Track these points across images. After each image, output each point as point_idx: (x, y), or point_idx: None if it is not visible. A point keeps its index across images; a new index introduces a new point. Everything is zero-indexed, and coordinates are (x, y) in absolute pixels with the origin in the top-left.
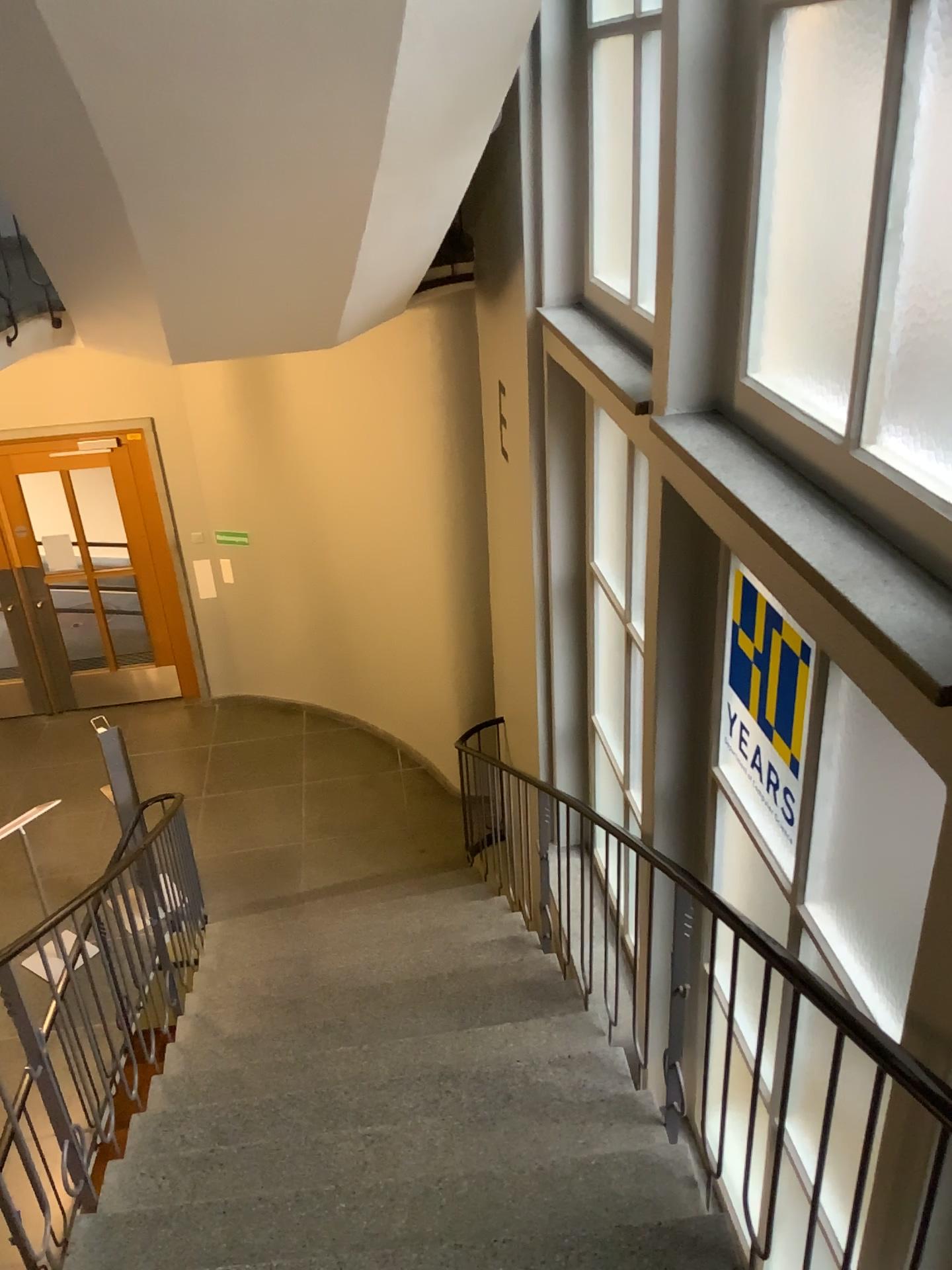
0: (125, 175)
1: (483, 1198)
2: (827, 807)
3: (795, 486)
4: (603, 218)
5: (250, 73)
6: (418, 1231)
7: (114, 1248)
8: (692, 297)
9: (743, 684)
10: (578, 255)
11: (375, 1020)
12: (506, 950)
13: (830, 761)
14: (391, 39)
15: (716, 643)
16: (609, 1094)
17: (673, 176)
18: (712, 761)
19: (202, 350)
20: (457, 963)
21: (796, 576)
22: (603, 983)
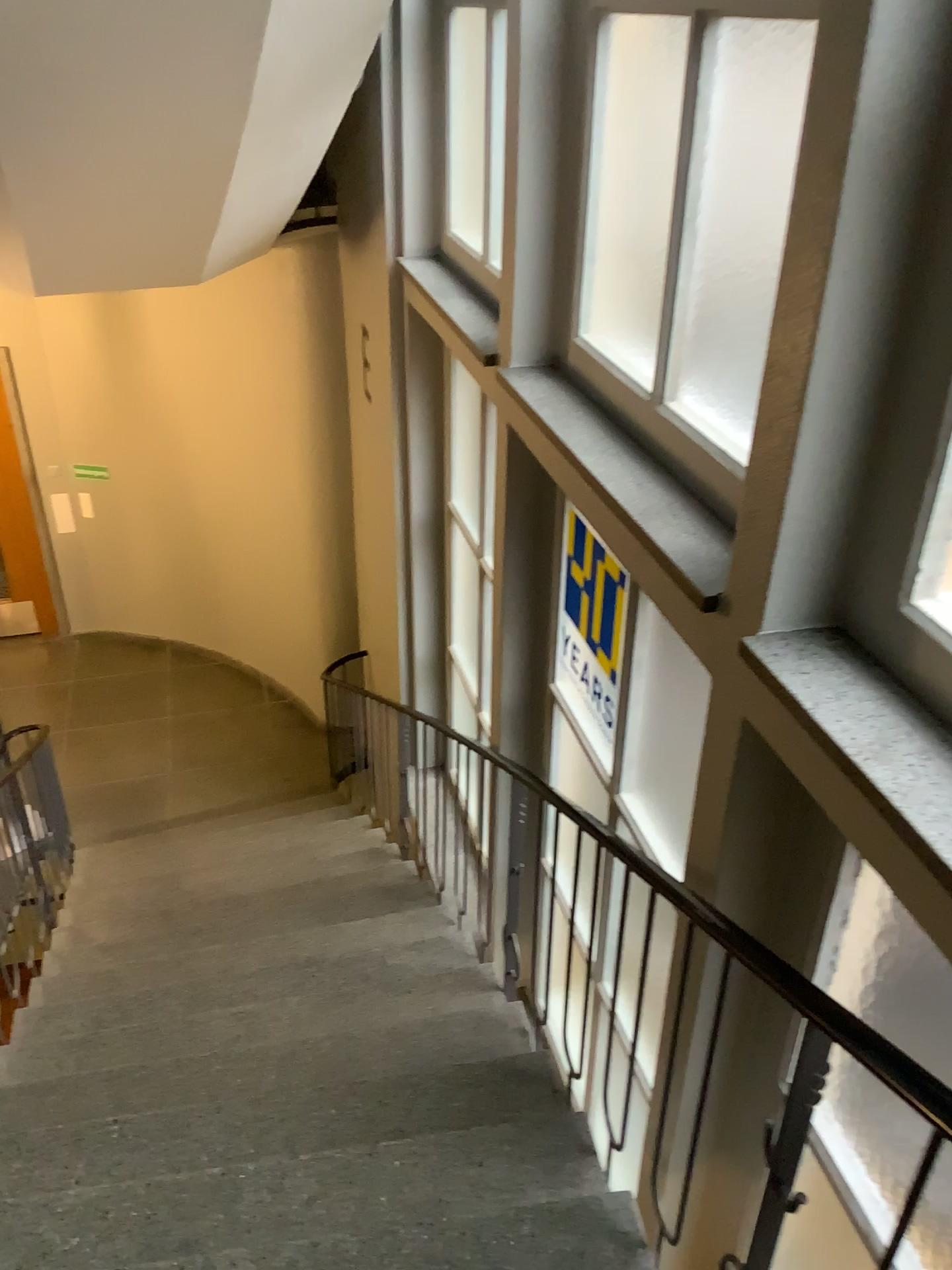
0: (1, 119)
1: (345, 1053)
2: (638, 710)
3: (614, 434)
4: (459, 178)
5: (127, 35)
6: (288, 1079)
7: (10, 1111)
8: (532, 263)
9: (574, 607)
10: (436, 211)
11: (244, 923)
12: (367, 861)
13: (641, 670)
14: (261, 13)
15: (552, 573)
16: (456, 970)
17: (516, 154)
18: (549, 678)
19: (67, 286)
20: (321, 872)
21: (608, 510)
22: (454, 879)
